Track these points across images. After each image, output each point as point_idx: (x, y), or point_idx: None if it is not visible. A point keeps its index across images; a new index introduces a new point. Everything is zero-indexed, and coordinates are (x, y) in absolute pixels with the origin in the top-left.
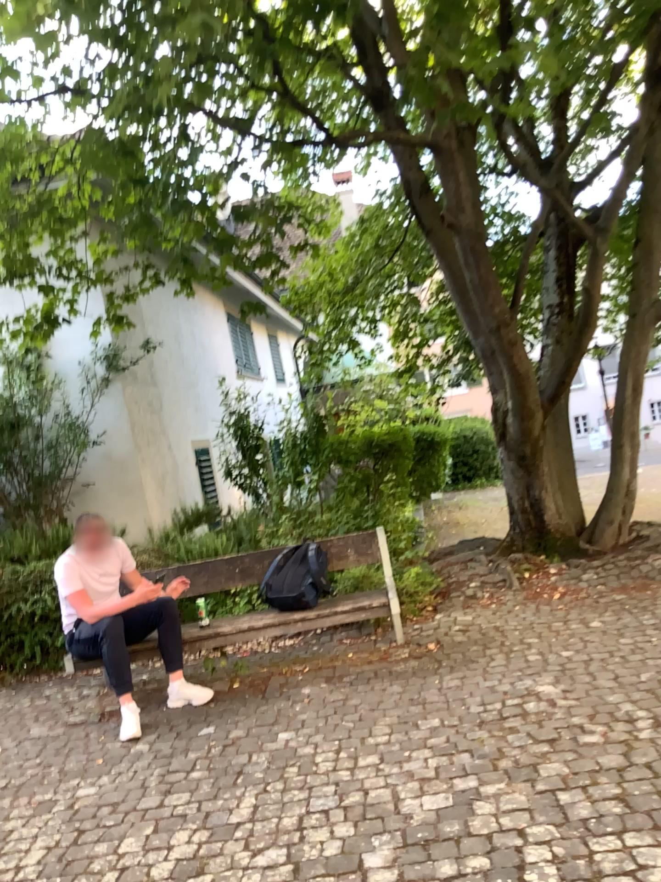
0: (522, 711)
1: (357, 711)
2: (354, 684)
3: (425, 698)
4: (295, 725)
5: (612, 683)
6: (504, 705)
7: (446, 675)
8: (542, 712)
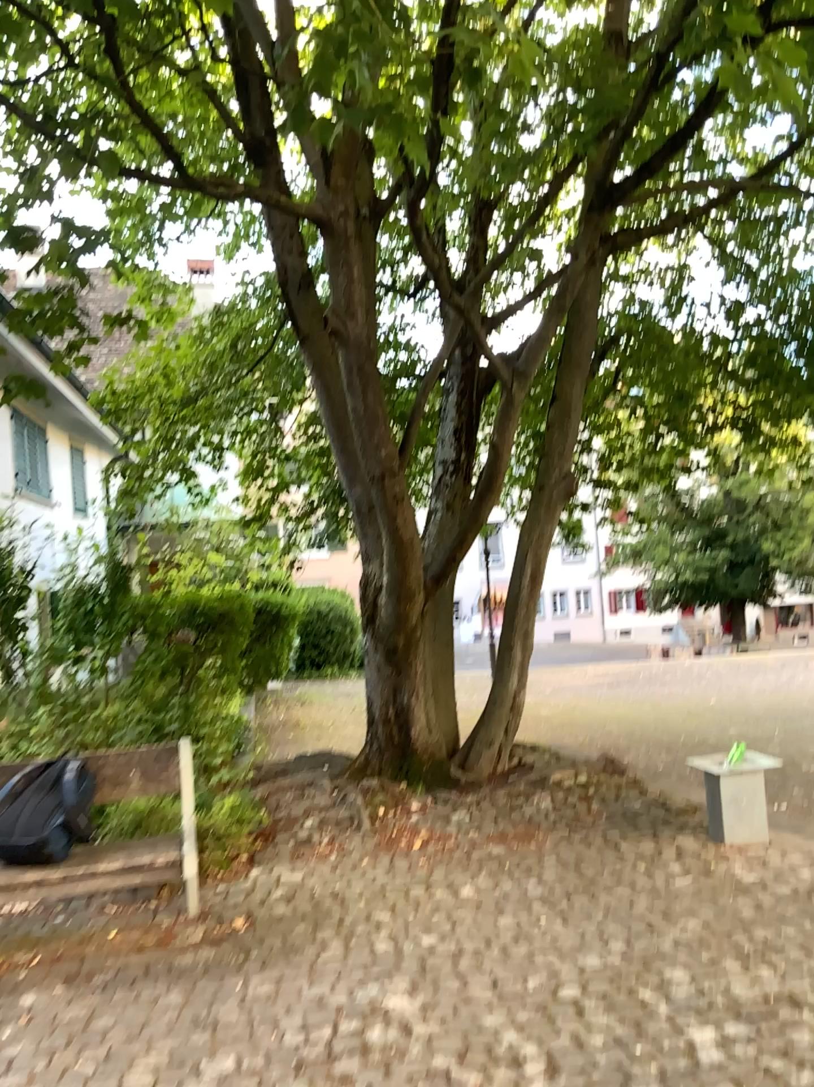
0: (364, 1041)
1: (110, 1038)
2: (115, 982)
3: (223, 1013)
4: (0, 1066)
5: (492, 990)
6: (339, 1030)
7: (258, 968)
8: (394, 1044)
